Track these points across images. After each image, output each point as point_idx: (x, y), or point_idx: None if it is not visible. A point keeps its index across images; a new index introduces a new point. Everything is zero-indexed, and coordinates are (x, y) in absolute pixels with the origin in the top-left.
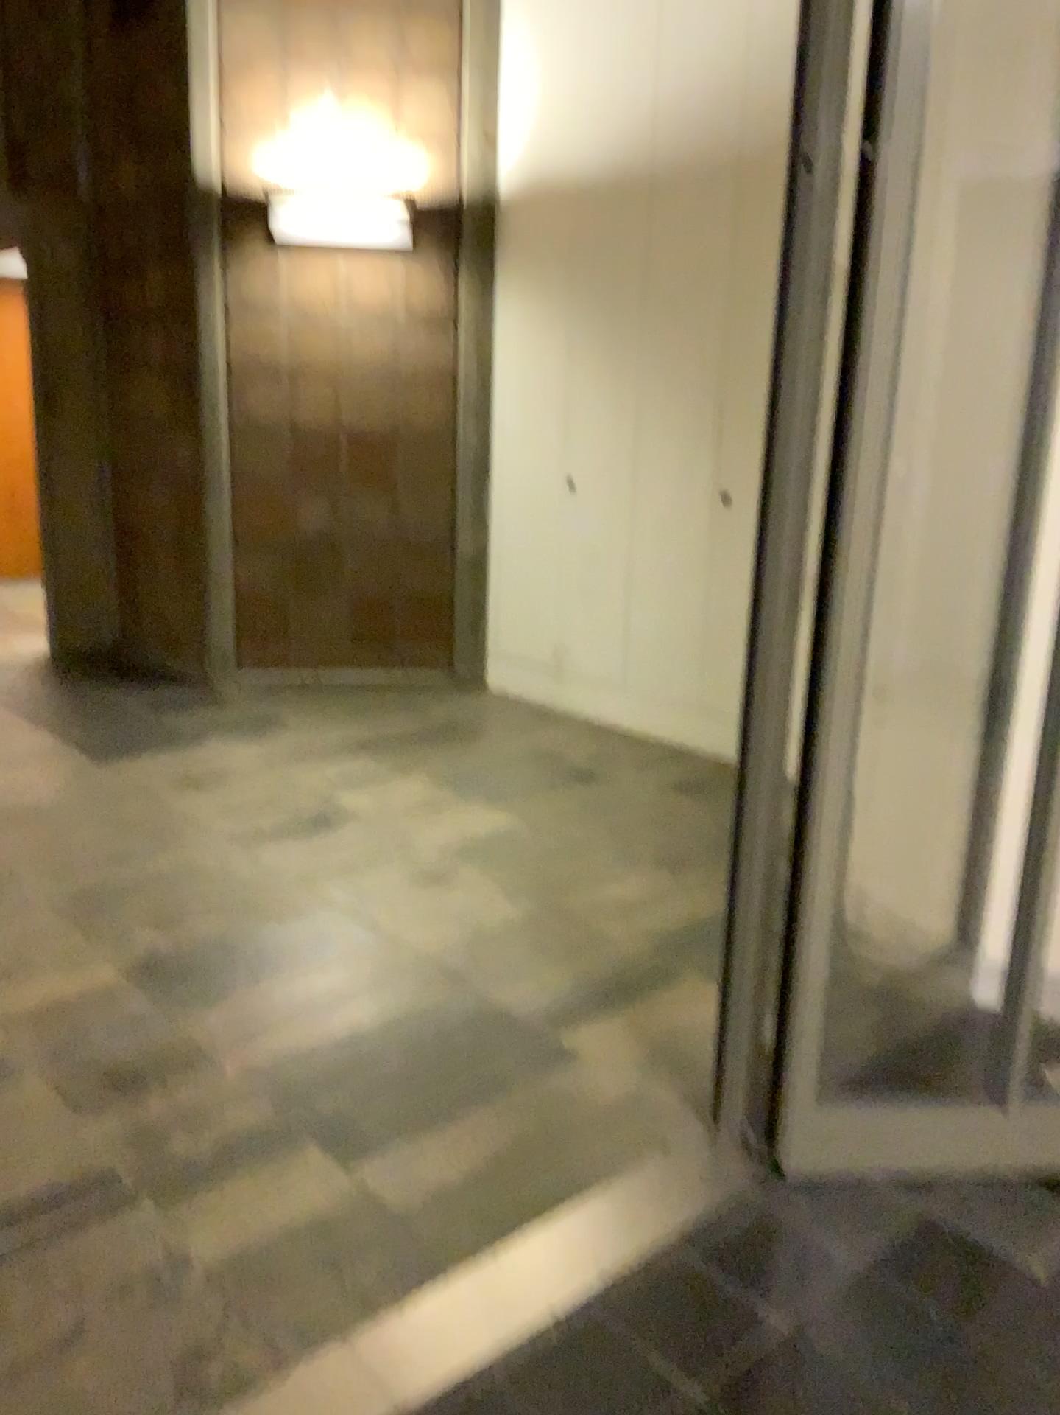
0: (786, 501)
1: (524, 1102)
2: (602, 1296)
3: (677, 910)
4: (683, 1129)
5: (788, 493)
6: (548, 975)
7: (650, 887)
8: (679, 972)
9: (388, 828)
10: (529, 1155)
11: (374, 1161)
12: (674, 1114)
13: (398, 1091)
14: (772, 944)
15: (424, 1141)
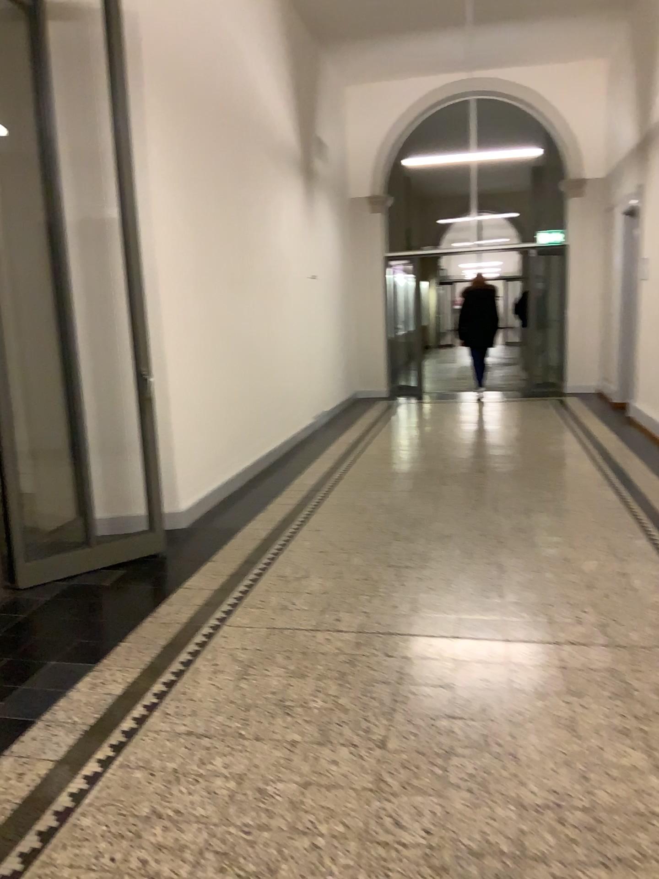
0: None
1: None
2: None
3: None
4: None
5: None
6: None
7: None
8: None
9: None
10: None
11: None
12: None
13: None
14: None
15: None
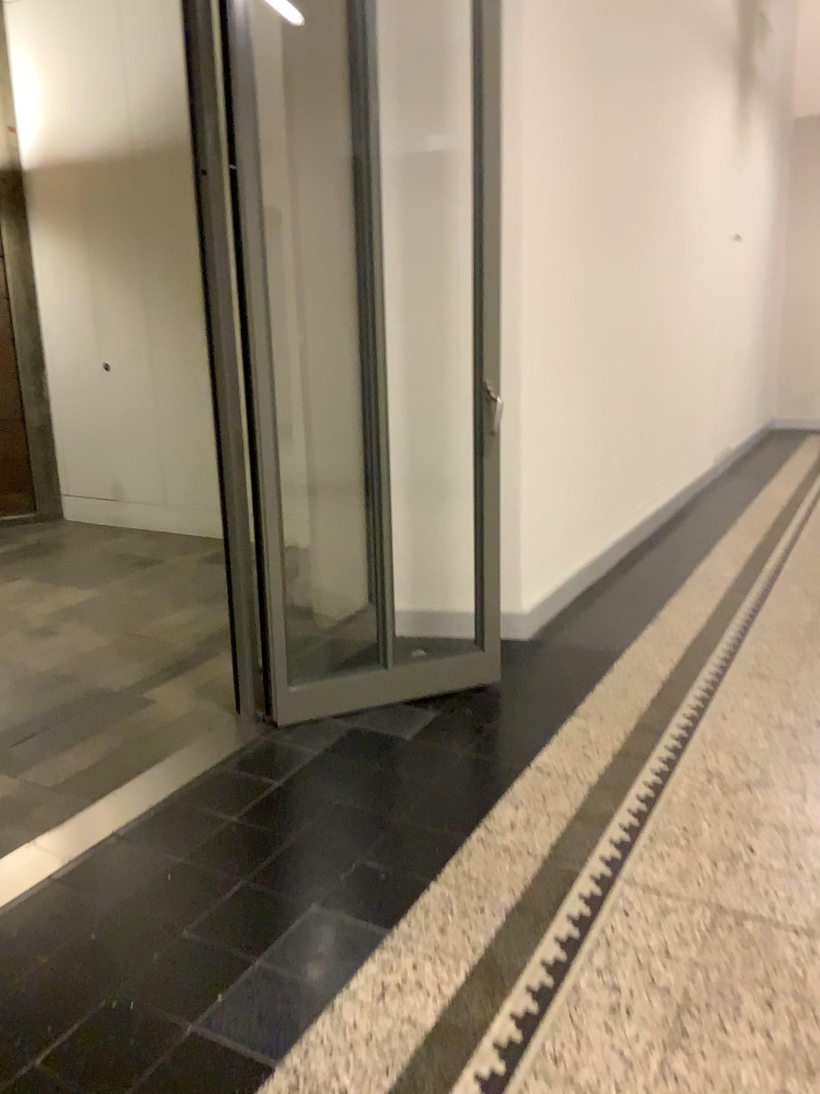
0: (222, 355)
1: (123, 727)
2: (177, 794)
3: (210, 625)
4: (219, 721)
5: (222, 350)
6: (130, 669)
7: (192, 615)
8: (213, 654)
9: (5, 611)
10: (128, 749)
11: (32, 769)
12: (213, 716)
13: (41, 737)
14: (252, 604)
15: (62, 755)
